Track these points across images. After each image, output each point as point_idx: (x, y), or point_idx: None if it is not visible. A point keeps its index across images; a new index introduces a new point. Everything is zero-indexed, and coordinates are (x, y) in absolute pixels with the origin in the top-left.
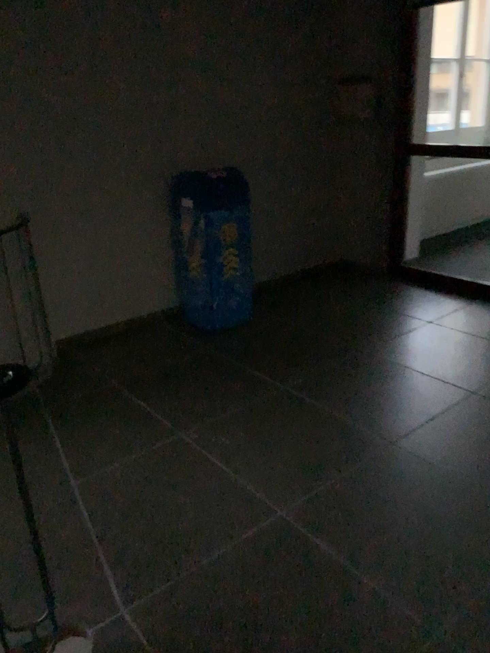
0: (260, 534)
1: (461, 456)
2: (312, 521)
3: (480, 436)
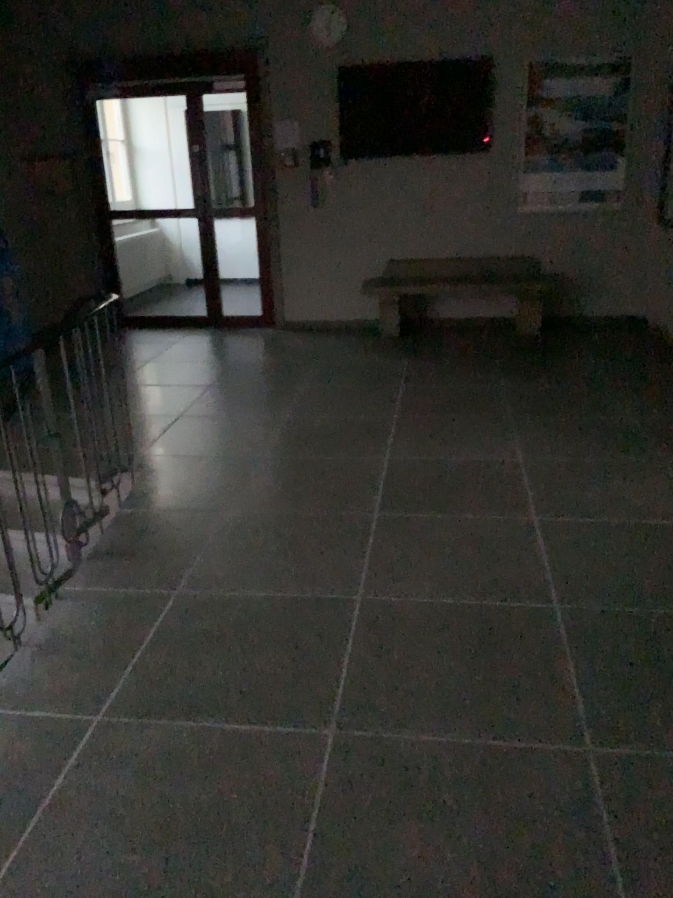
0: (178, 421)
1: (251, 378)
2: (200, 411)
3: (254, 371)
